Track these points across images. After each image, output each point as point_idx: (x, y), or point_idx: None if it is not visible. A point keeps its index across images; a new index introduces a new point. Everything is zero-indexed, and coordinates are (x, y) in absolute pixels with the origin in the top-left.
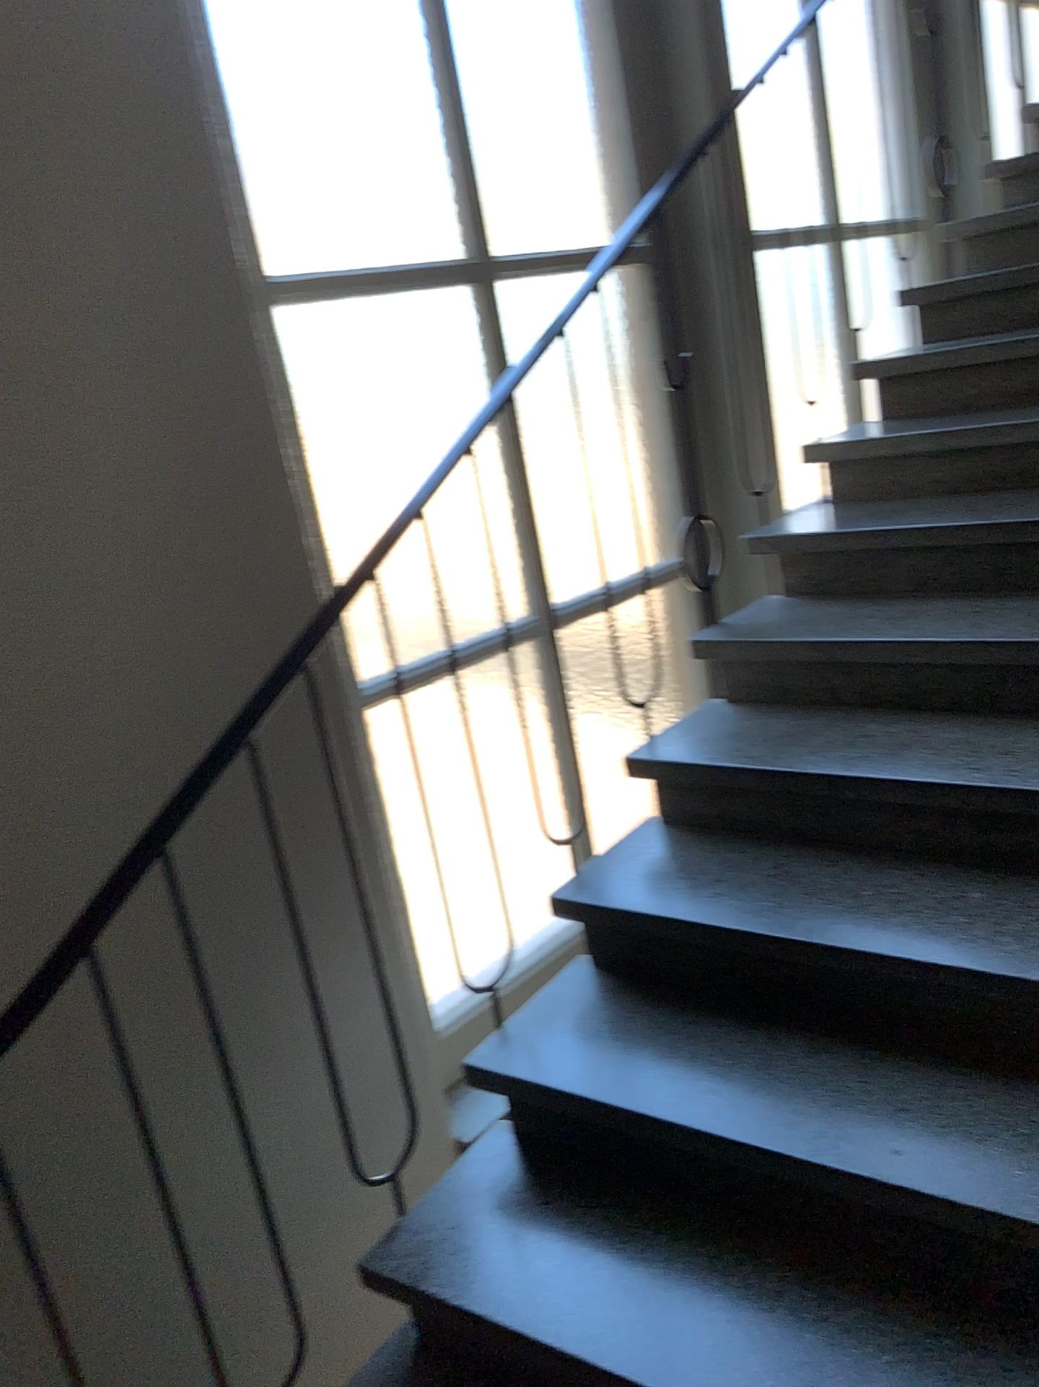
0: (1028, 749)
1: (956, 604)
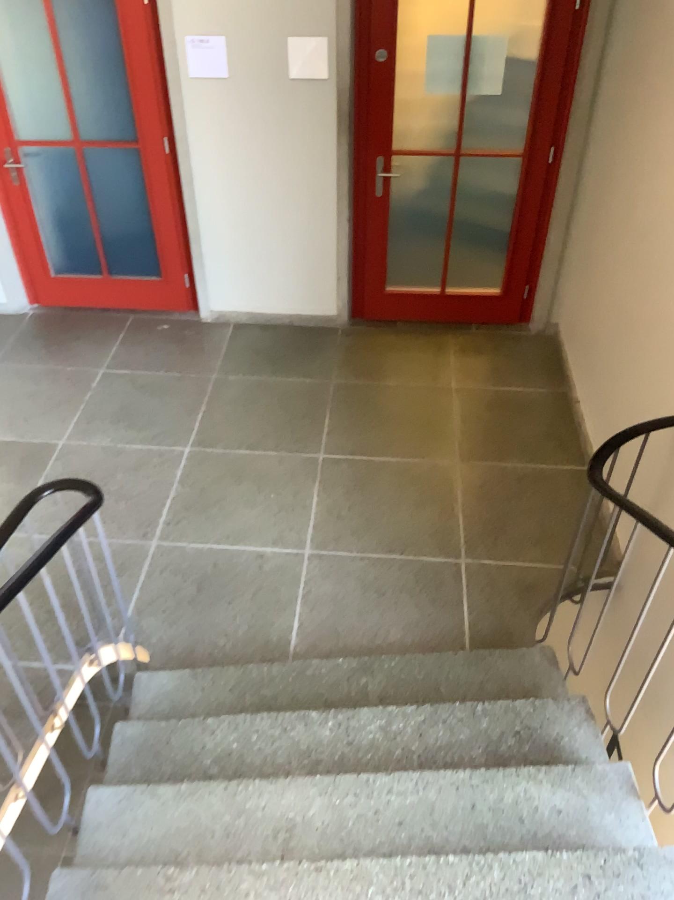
0: None
1: None
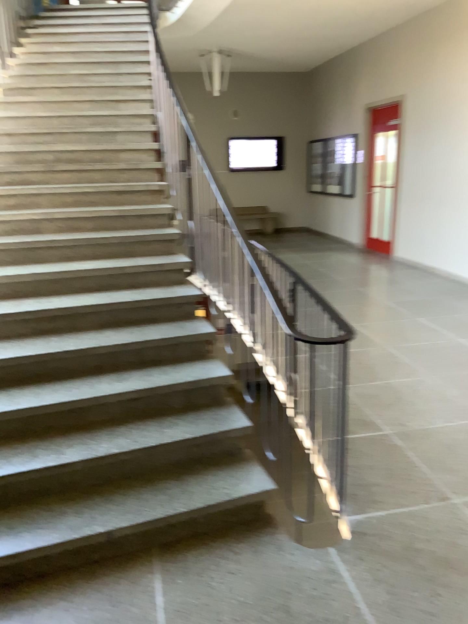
0: (57, 301)
1: (18, 267)
